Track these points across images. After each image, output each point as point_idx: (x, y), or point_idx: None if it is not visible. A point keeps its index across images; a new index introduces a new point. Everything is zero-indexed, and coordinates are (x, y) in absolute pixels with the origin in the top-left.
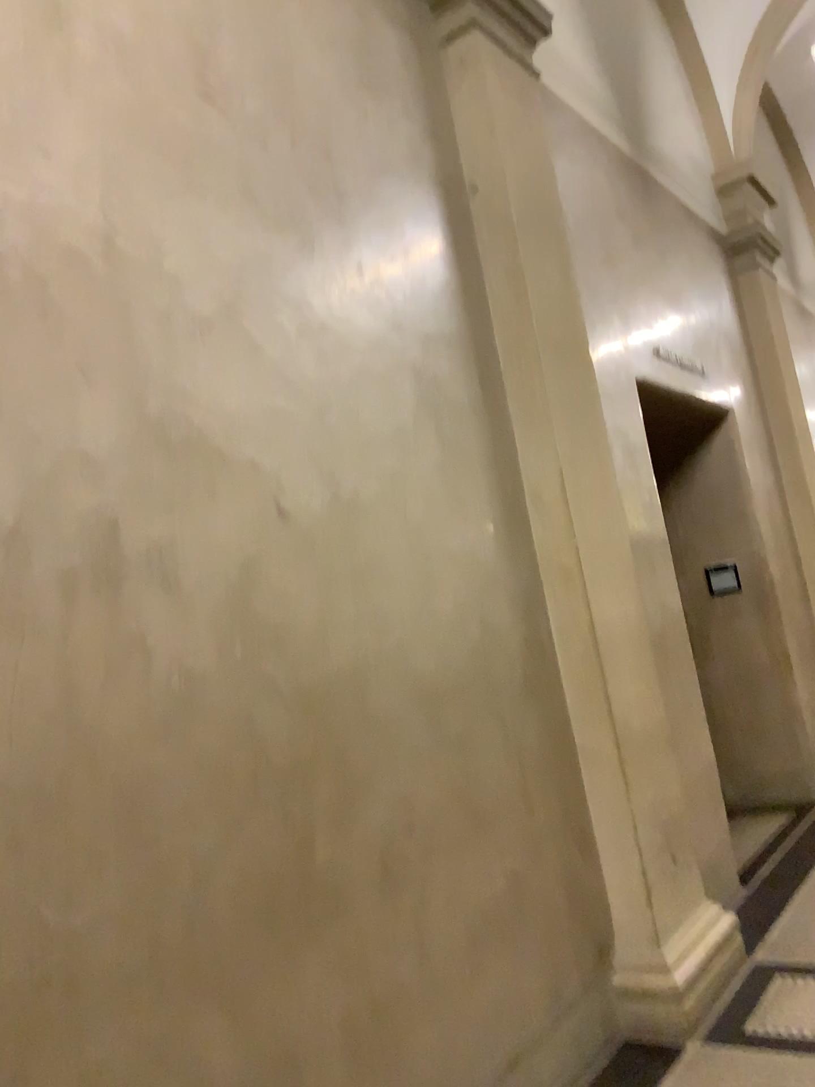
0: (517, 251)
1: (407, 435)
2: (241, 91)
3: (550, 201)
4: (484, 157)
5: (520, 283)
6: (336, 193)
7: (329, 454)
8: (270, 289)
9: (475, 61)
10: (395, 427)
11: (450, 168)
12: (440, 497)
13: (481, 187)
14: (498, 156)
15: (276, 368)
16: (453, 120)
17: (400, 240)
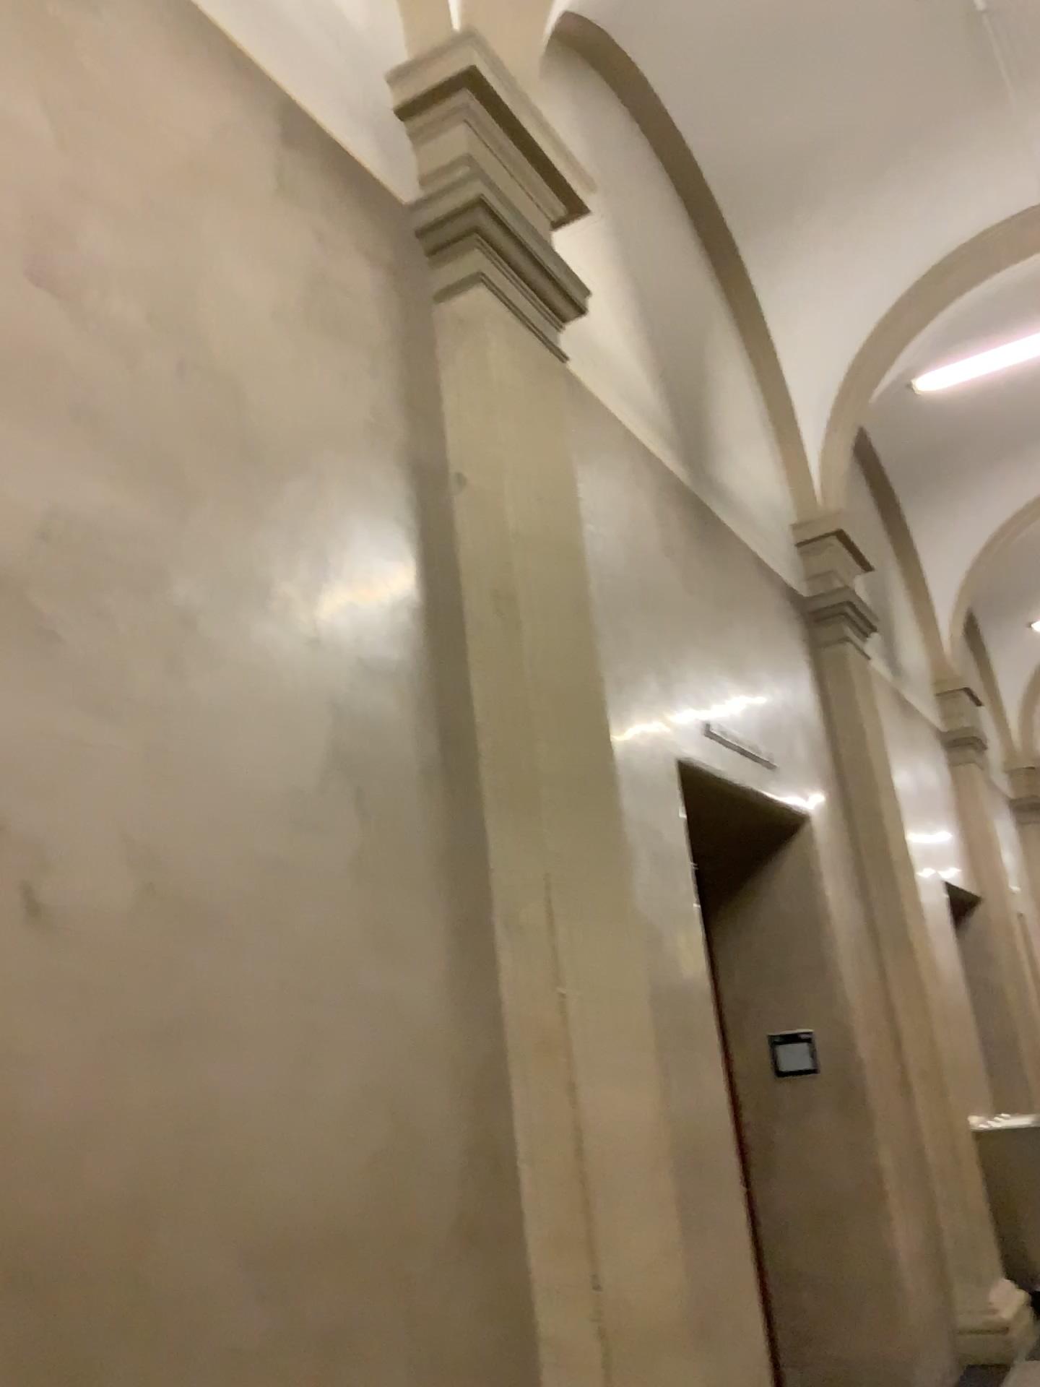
0: (510, 568)
1: (303, 802)
2: (109, 292)
3: (564, 512)
4: (477, 444)
5: (510, 611)
6: (242, 452)
7: (155, 819)
8: (98, 561)
9: (477, 327)
10: (284, 788)
11: (428, 452)
12: (344, 903)
13: (468, 481)
14: (496, 446)
15: (82, 677)
16: (438, 393)
17: (335, 530)
